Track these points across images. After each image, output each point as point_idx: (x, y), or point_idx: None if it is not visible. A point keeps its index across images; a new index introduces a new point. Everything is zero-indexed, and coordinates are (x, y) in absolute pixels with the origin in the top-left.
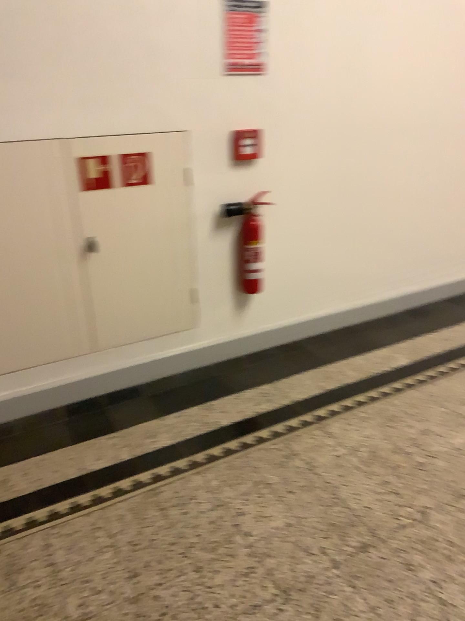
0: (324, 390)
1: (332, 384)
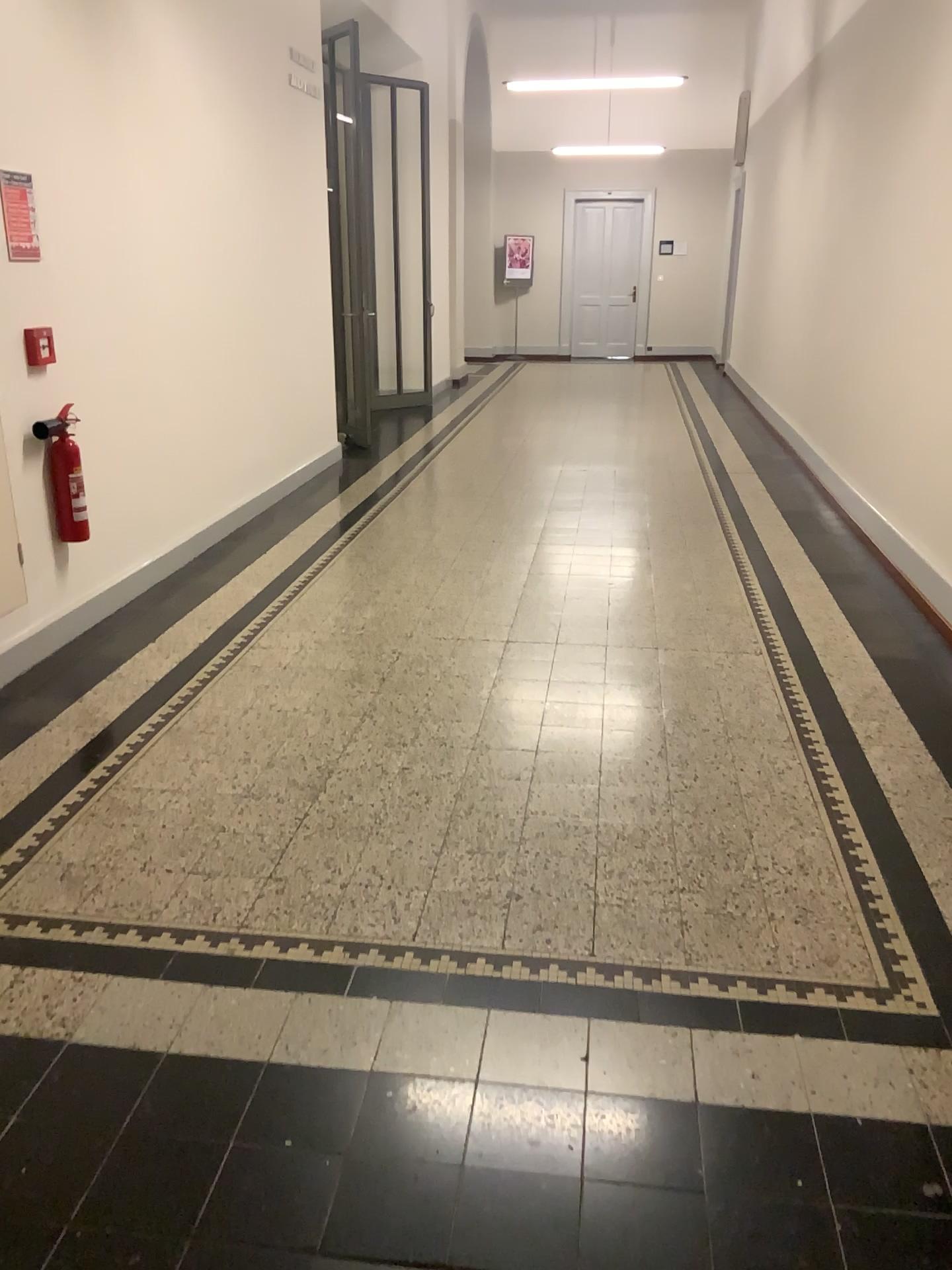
0: (225, 626)
1: (226, 620)
